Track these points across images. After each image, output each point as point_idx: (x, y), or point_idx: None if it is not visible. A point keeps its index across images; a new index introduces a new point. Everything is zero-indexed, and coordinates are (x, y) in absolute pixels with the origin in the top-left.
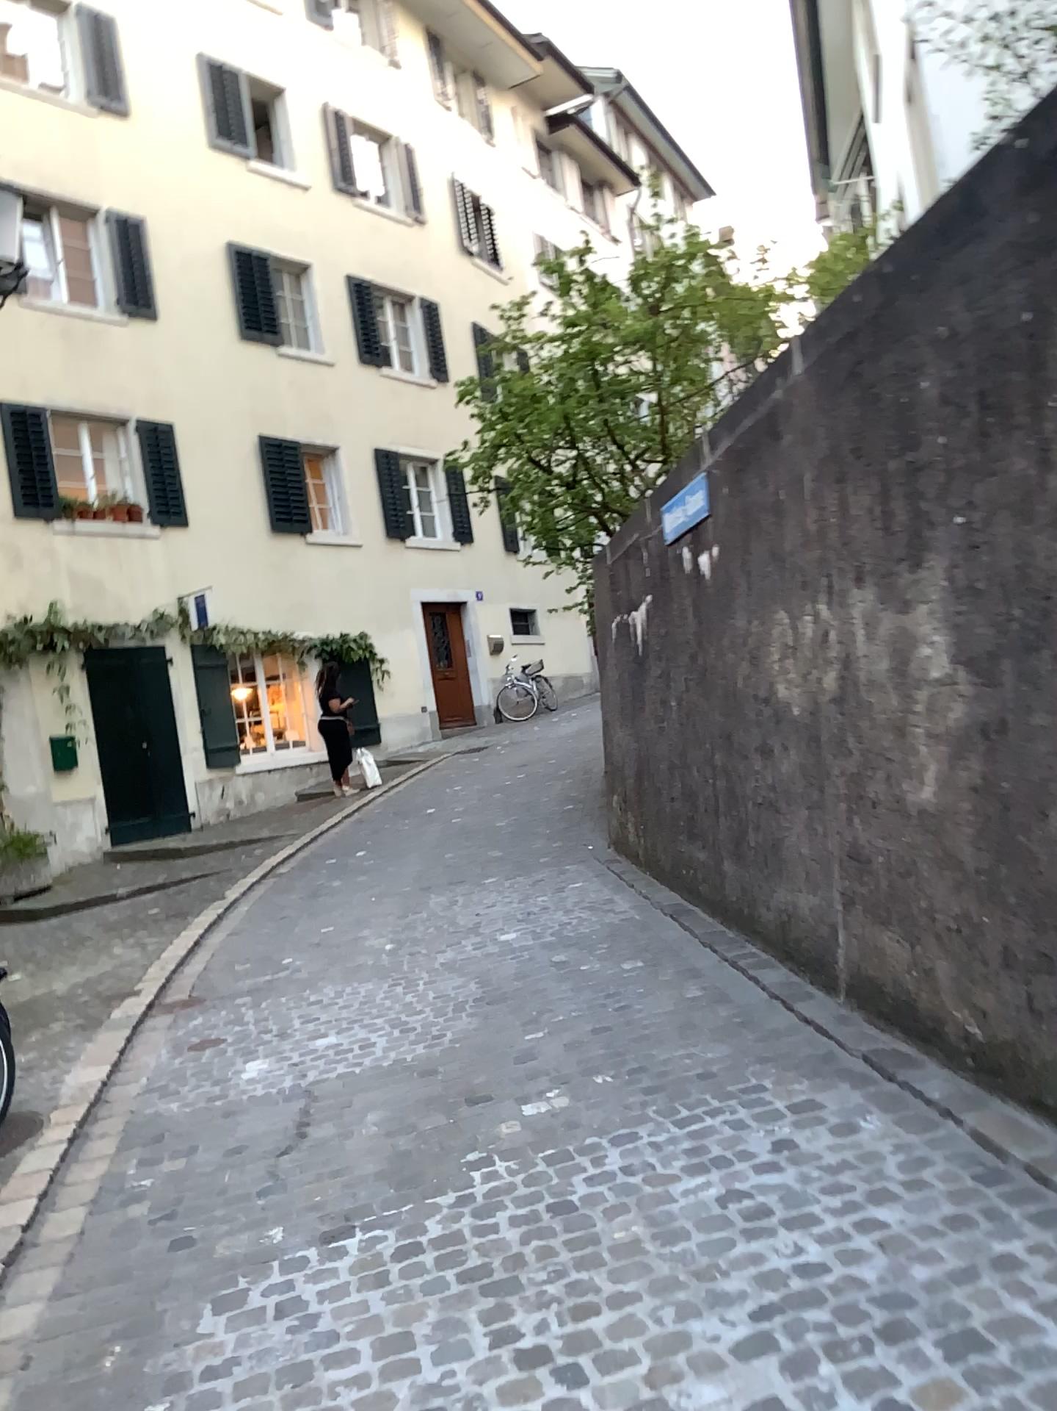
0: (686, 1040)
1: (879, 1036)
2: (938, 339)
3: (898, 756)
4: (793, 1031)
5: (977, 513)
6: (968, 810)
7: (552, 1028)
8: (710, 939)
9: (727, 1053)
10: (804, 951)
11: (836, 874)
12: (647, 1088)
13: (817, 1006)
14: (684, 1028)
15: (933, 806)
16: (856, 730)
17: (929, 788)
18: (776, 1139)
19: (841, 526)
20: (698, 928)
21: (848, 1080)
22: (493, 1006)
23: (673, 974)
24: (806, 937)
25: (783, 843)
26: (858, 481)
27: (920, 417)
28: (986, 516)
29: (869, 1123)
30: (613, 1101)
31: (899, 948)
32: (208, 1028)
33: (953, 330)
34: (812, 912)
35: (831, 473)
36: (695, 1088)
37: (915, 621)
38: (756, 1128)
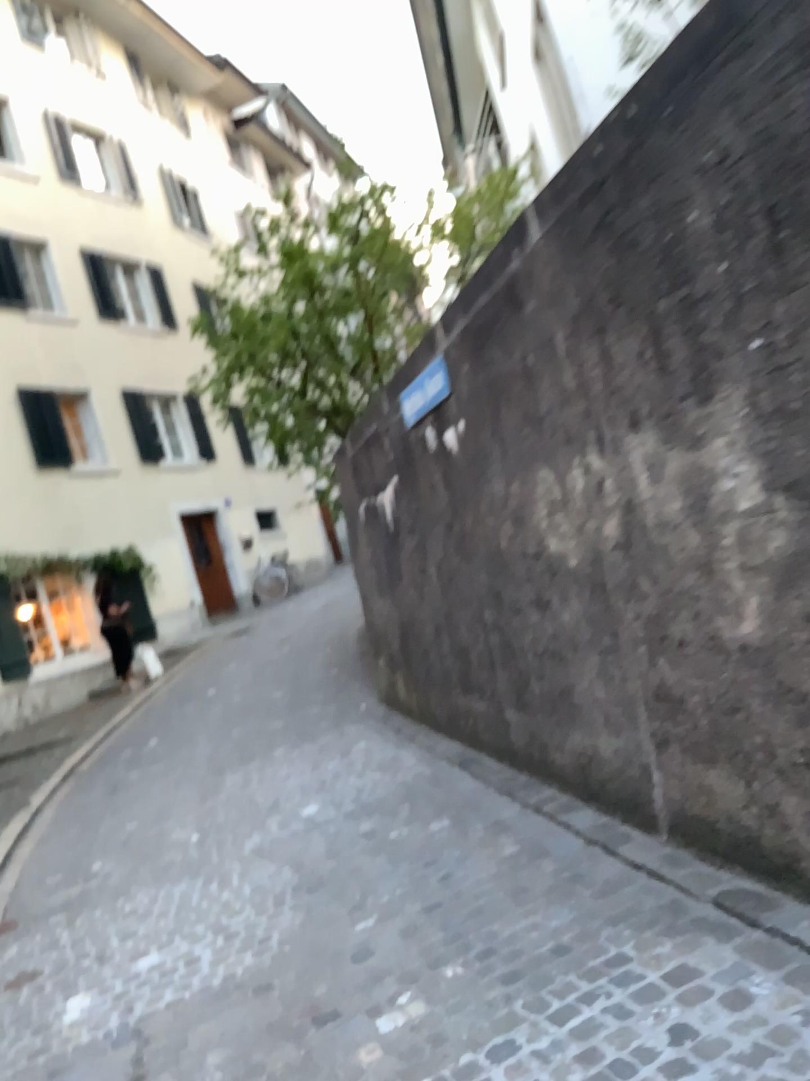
0: (524, 907)
1: (720, 874)
2: (704, 167)
3: (706, 592)
4: (629, 880)
5: (779, 333)
6: (808, 640)
7: (382, 912)
8: (504, 784)
9: (574, 918)
10: (611, 790)
11: (642, 715)
12: (506, 976)
13: (641, 846)
14: (517, 892)
15: (758, 638)
16: (647, 573)
17: (750, 621)
18: (674, 1029)
19: (603, 376)
20: (489, 774)
21: (715, 935)
22: (315, 893)
23: (483, 829)
24: (611, 776)
25: (572, 689)
26: (621, 329)
27: (691, 250)
28: (792, 333)
29: (763, 989)
30: (474, 1000)
31: (731, 784)
32: (22, 964)
33: (724, 152)
34: (615, 752)
35: (583, 329)
36: (557, 970)
37: (710, 456)
38: (645, 1015)
